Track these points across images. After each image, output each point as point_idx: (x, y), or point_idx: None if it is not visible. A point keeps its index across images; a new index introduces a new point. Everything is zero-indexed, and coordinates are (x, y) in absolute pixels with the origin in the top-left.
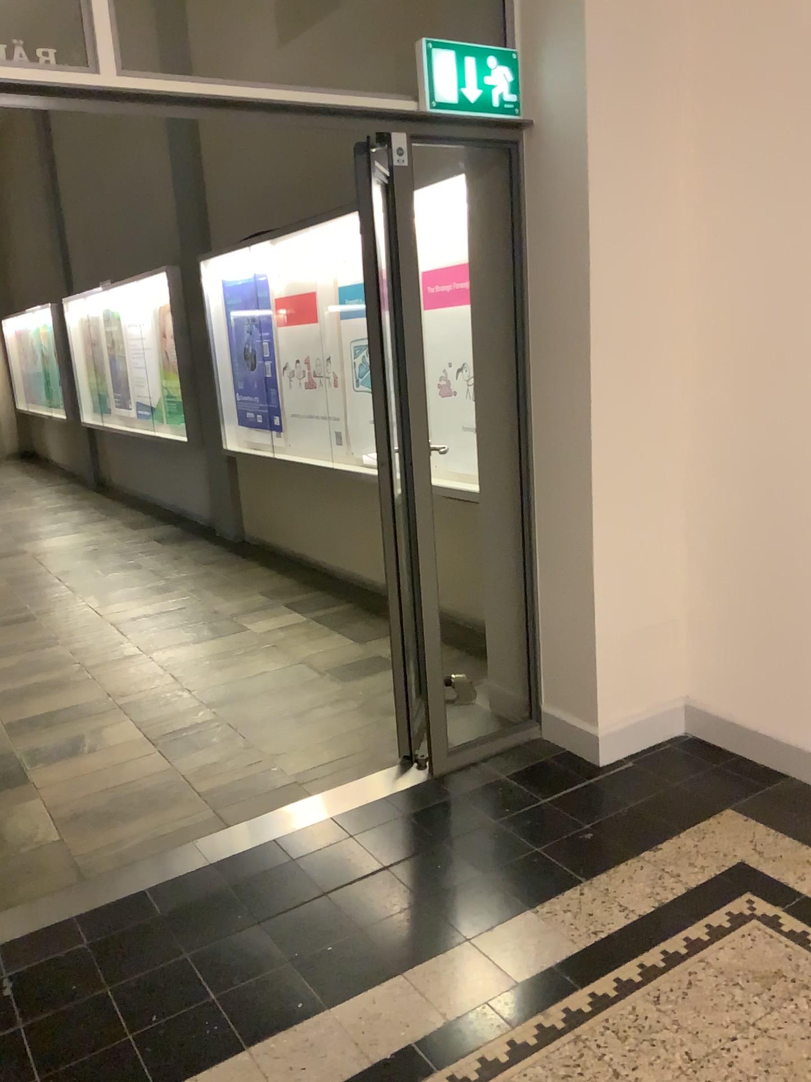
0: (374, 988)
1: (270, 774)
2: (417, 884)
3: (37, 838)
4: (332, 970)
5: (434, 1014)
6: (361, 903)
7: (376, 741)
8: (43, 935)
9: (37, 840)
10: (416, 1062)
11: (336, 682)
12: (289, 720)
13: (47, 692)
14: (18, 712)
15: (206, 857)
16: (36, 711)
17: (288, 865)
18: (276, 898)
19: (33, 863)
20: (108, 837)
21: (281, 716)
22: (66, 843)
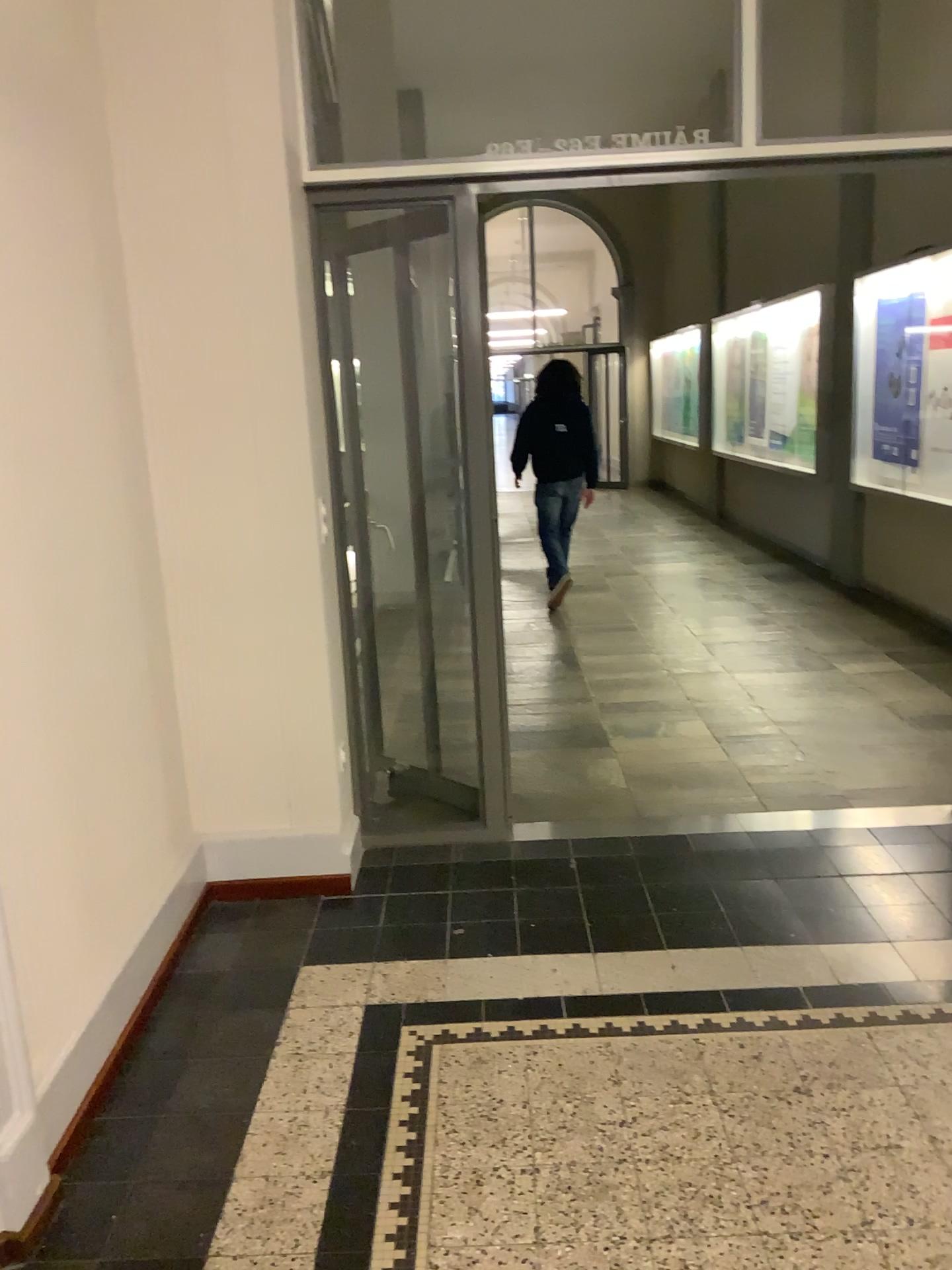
0: (859, 941)
1: (819, 783)
2: (929, 889)
3: (611, 784)
4: (827, 921)
5: (907, 971)
6: (871, 888)
7: (937, 782)
8: (605, 840)
9: (610, 785)
10: (877, 991)
11: (915, 727)
12: (853, 748)
13: (637, 687)
14: (610, 697)
15: (744, 826)
16: (625, 699)
17: (813, 847)
18: (794, 866)
19: (605, 798)
20: (666, 796)
21: (846, 743)
22: (632, 792)
